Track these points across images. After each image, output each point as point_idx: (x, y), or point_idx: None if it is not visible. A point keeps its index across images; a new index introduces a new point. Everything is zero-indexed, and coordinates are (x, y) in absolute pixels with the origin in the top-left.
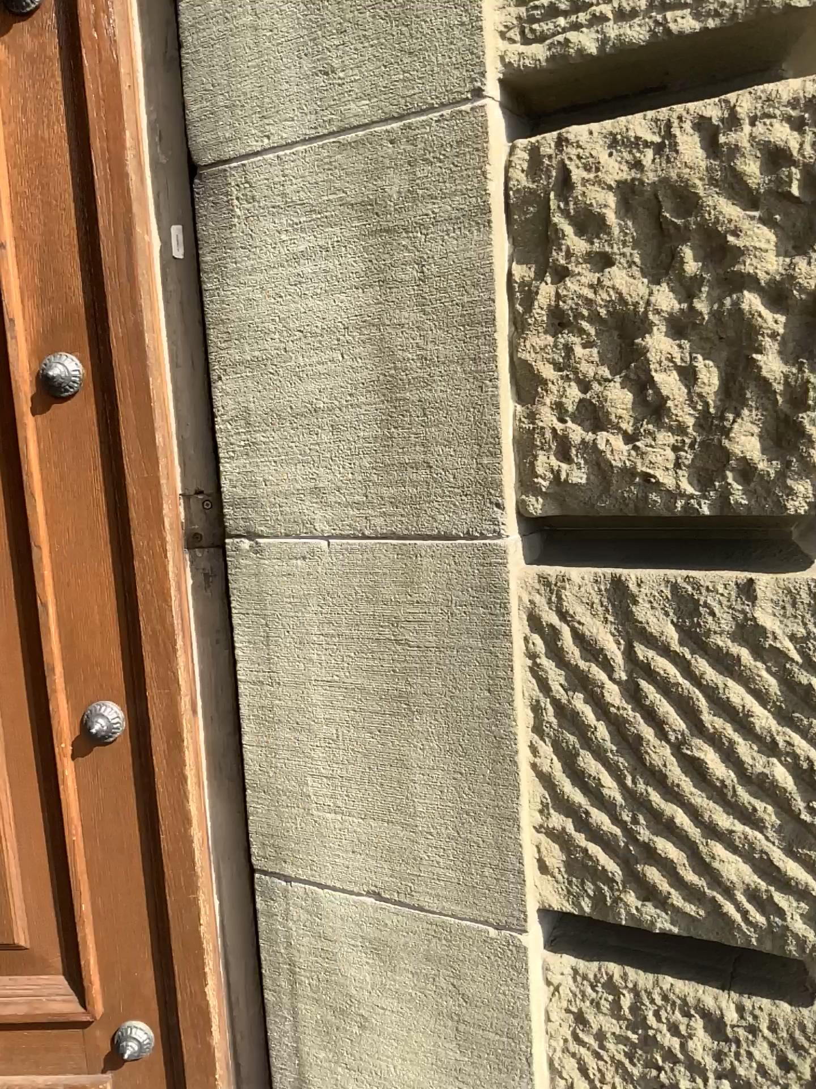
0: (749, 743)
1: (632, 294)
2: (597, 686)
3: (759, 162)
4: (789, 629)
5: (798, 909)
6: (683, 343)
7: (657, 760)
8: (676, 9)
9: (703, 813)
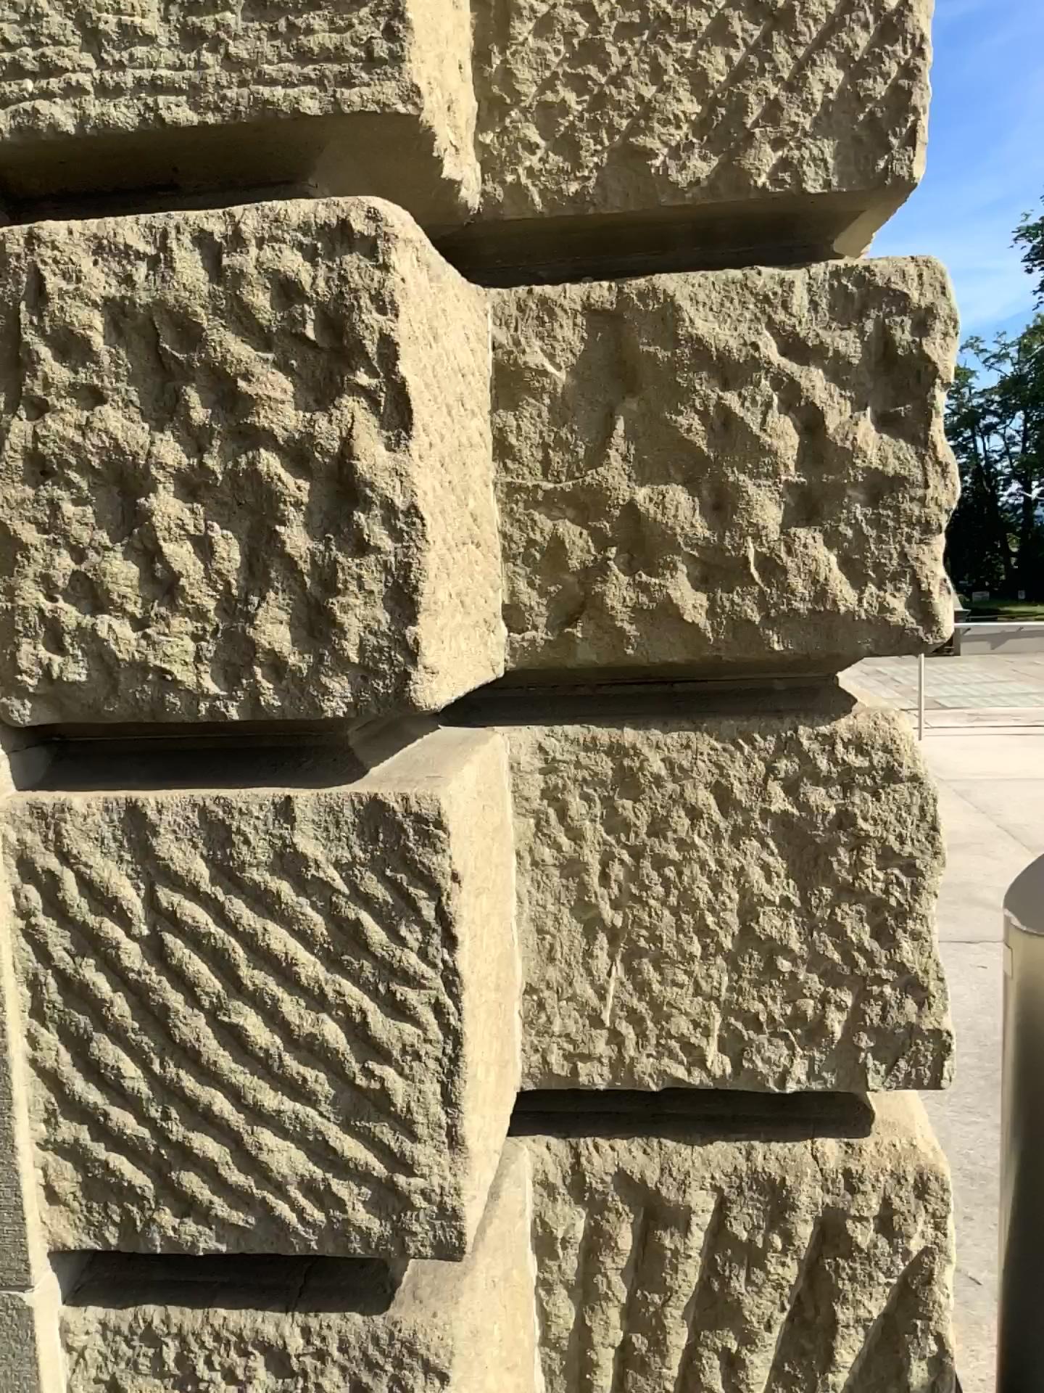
0: (303, 998)
1: (138, 441)
2: (117, 944)
3: (277, 293)
4: (338, 856)
5: (366, 1195)
6: (203, 506)
7: (197, 1033)
8: (177, 93)
9: (254, 1093)
